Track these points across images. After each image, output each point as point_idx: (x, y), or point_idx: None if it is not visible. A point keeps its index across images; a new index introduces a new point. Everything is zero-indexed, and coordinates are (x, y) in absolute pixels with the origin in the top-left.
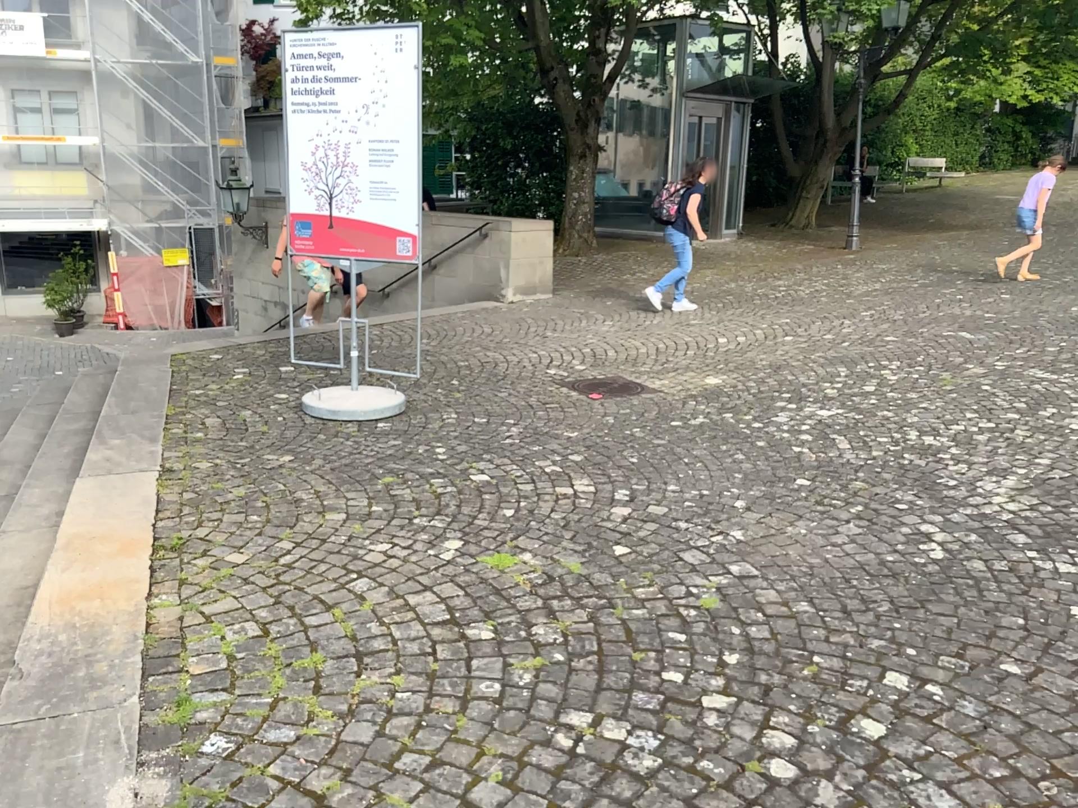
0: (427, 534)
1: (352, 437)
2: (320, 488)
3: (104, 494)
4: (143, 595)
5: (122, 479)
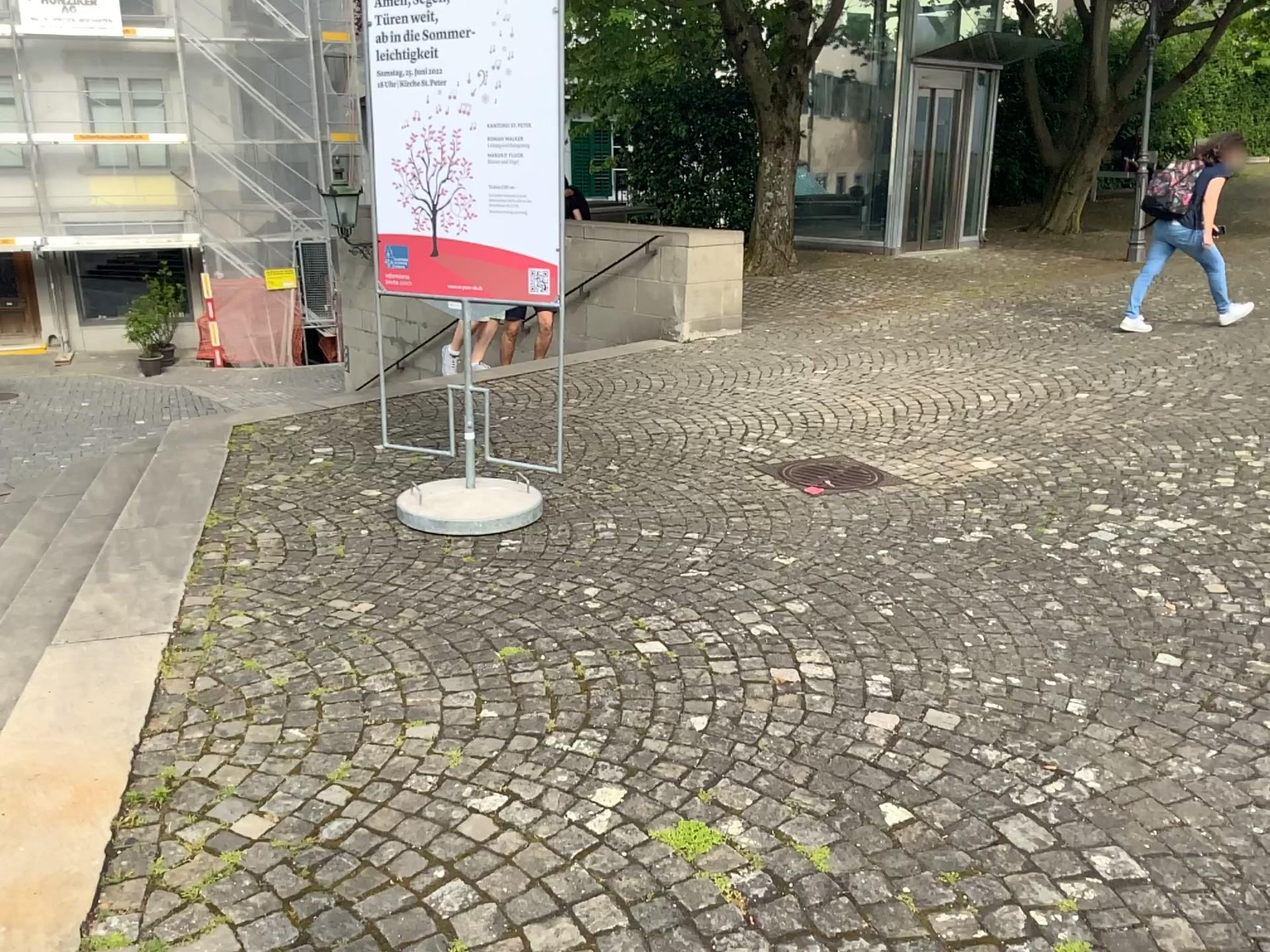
0: (568, 774)
1: (463, 567)
2: (404, 672)
3: (76, 680)
4: (77, 917)
5: (111, 651)
